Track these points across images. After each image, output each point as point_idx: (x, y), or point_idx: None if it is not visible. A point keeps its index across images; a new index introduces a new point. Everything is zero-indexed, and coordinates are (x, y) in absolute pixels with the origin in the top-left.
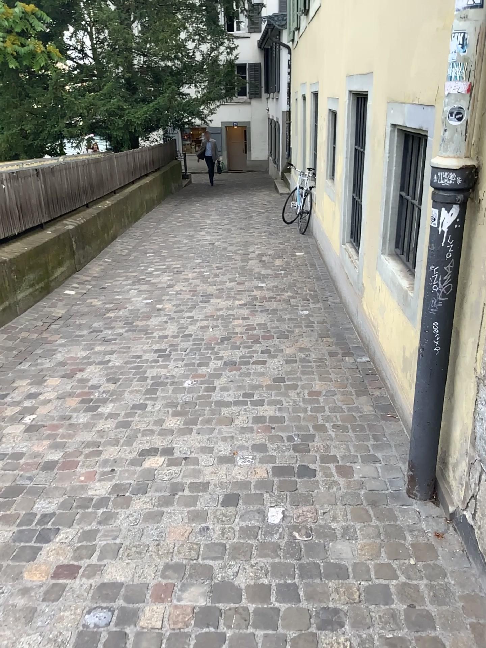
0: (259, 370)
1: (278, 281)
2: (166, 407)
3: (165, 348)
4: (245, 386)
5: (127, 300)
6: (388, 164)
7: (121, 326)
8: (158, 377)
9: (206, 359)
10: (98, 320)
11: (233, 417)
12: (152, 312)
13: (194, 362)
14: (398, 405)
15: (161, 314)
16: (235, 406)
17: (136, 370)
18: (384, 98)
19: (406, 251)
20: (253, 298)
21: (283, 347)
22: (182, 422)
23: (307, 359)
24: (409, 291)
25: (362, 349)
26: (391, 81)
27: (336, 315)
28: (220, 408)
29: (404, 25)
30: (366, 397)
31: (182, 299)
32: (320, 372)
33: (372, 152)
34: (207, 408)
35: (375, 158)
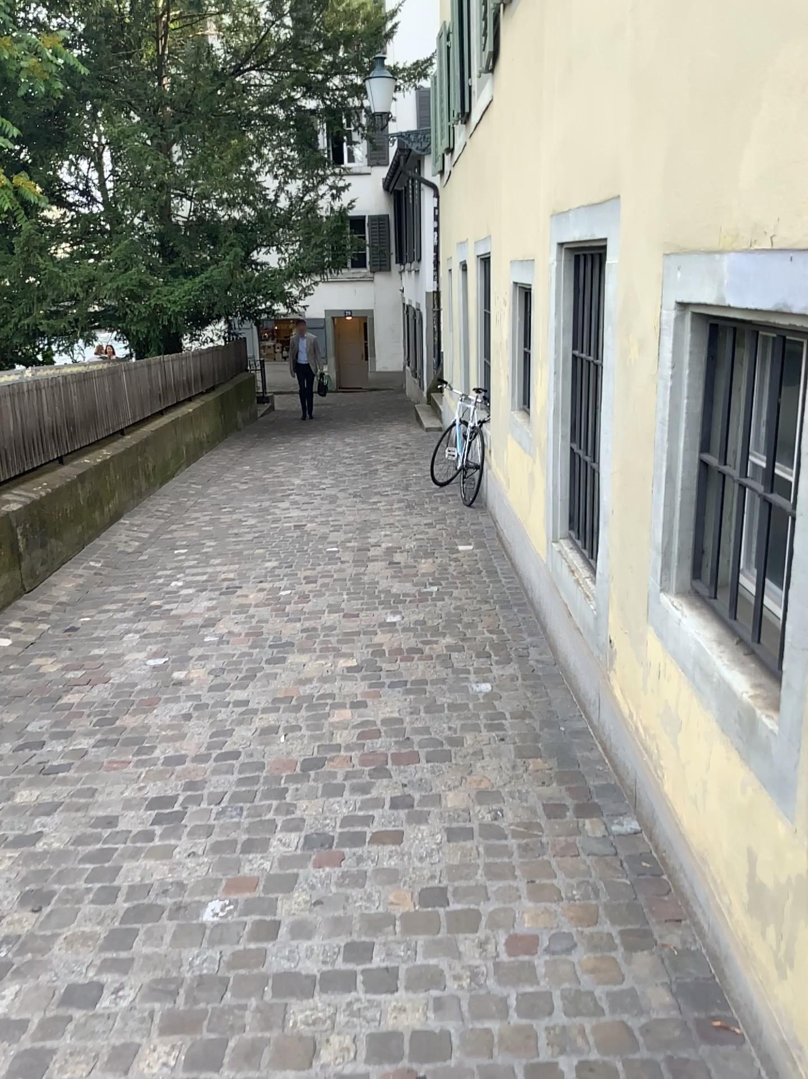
0: (384, 863)
1: (425, 613)
2: (152, 995)
3: (175, 795)
4: (352, 917)
5: (115, 663)
6: (667, 391)
7: (89, 731)
8: (145, 889)
9: (264, 831)
10: (41, 716)
11: (317, 1033)
12: (161, 694)
13: (237, 838)
14: (744, 1007)
15: (178, 698)
16: (325, 991)
17: (97, 866)
18: (657, 246)
19: (732, 598)
20: (374, 654)
21: (439, 792)
22: (184, 1055)
23: (495, 829)
24: (762, 715)
25: (618, 799)
26: (680, 204)
27: (550, 699)
28: (287, 999)
29: (712, 73)
30: (651, 960)
31: (229, 660)
32: (528, 869)
33: (625, 364)
34: (252, 1000)
35: (634, 377)
